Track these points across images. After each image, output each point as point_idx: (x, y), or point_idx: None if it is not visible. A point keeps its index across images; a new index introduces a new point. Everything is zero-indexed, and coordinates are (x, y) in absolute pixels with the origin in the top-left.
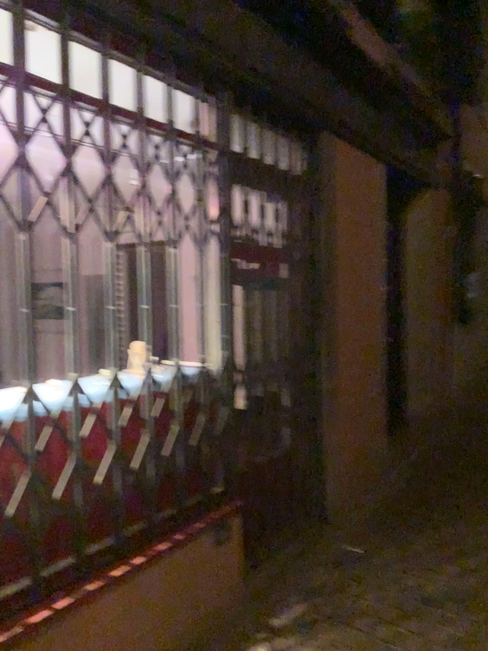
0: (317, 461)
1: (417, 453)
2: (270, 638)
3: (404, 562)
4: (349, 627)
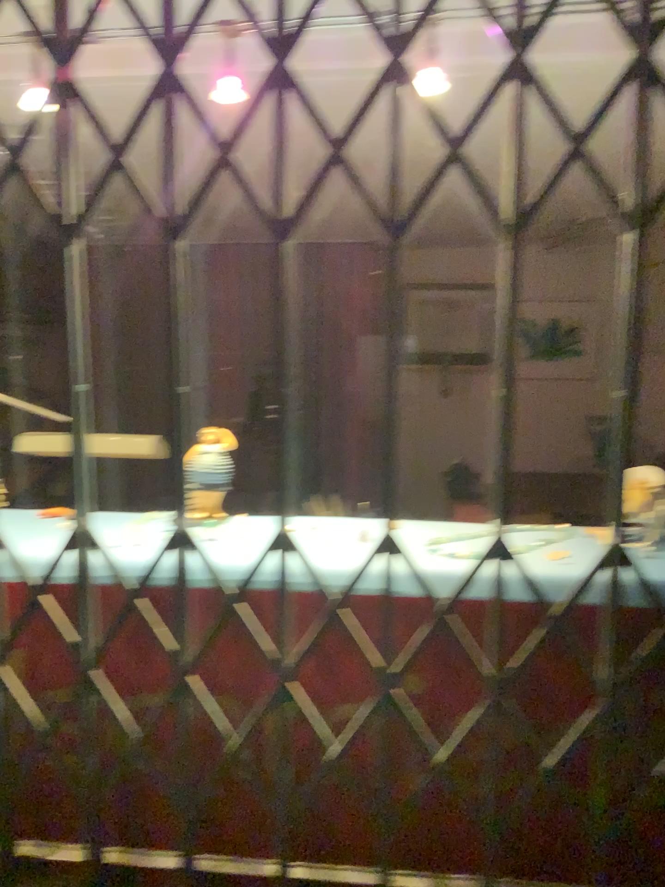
0: None
1: None
2: None
3: None
4: None
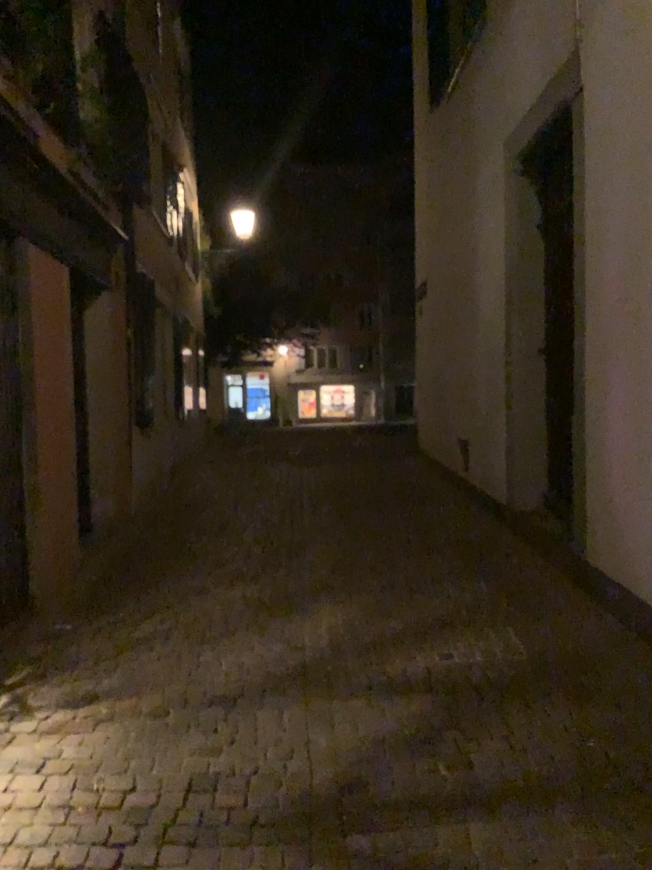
0: (23, 556)
1: (113, 550)
2: (10, 689)
3: (115, 624)
4: (78, 667)
